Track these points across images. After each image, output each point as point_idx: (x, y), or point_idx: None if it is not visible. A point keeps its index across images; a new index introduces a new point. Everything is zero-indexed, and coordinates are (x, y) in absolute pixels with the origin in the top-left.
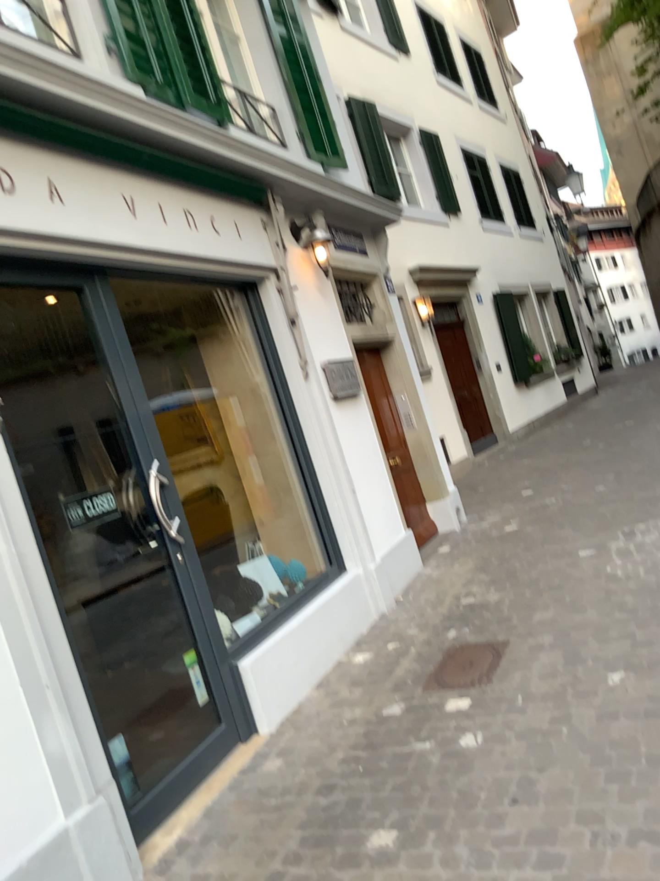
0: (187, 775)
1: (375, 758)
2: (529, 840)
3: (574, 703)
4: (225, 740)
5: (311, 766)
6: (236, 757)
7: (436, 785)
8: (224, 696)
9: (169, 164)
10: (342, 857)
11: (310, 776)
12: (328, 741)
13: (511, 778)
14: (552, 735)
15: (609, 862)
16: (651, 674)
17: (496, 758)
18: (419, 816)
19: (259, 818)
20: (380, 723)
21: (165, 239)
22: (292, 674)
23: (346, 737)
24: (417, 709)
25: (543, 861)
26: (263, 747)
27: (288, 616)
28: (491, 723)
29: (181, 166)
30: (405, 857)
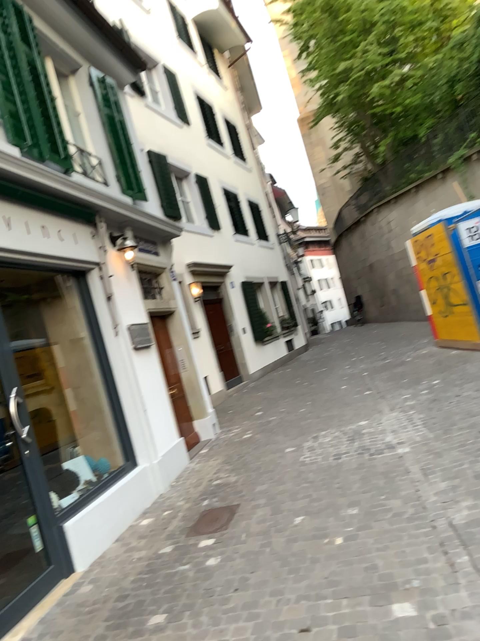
0: (27, 598)
1: (154, 577)
2: (243, 607)
3: (274, 534)
4: (53, 576)
5: (112, 586)
6: (60, 586)
7: (191, 587)
8: (53, 546)
9: (33, 197)
10: (132, 631)
11: (111, 591)
12: (123, 570)
13: (236, 577)
14: (261, 553)
15: (284, 611)
16: (318, 515)
17: (227, 568)
18: (180, 604)
19: (77, 618)
20: (158, 556)
21: (28, 244)
22: (99, 532)
23: (136, 567)
24: (181, 547)
25: (249, 616)
26: (79, 579)
27: (98, 493)
28: (226, 550)
29: (40, 198)
30: (171, 625)
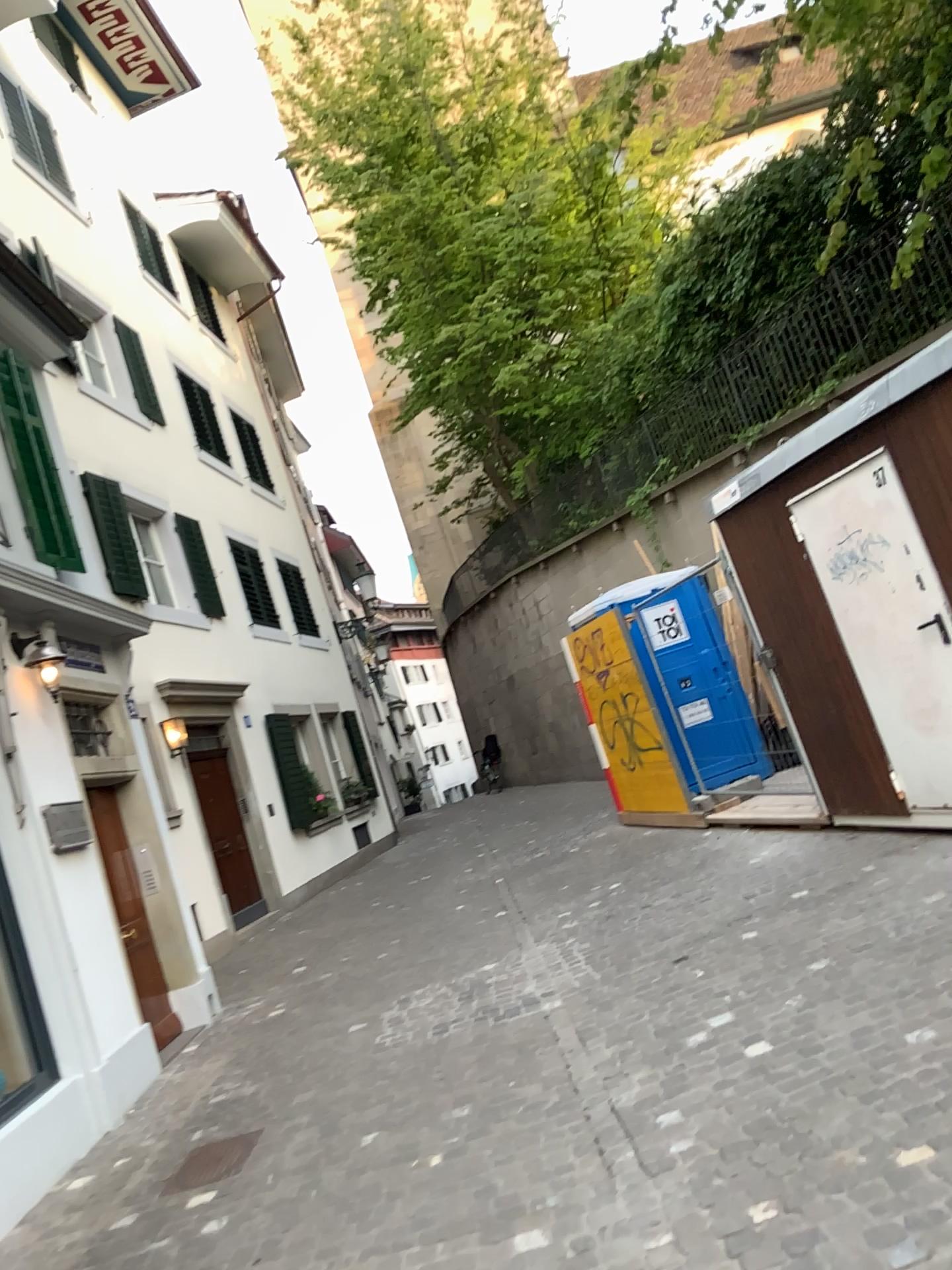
0: None
1: (104, 1269)
2: None
3: (326, 1166)
4: None
5: None
6: None
7: None
8: None
9: None
10: None
11: None
12: (41, 1269)
13: (257, 1243)
14: (302, 1199)
15: None
16: (402, 1126)
17: (242, 1232)
18: None
19: None
20: (109, 1236)
21: None
22: None
23: (66, 1260)
24: (155, 1213)
25: None
26: None
27: None
28: (239, 1205)
29: None
30: None
